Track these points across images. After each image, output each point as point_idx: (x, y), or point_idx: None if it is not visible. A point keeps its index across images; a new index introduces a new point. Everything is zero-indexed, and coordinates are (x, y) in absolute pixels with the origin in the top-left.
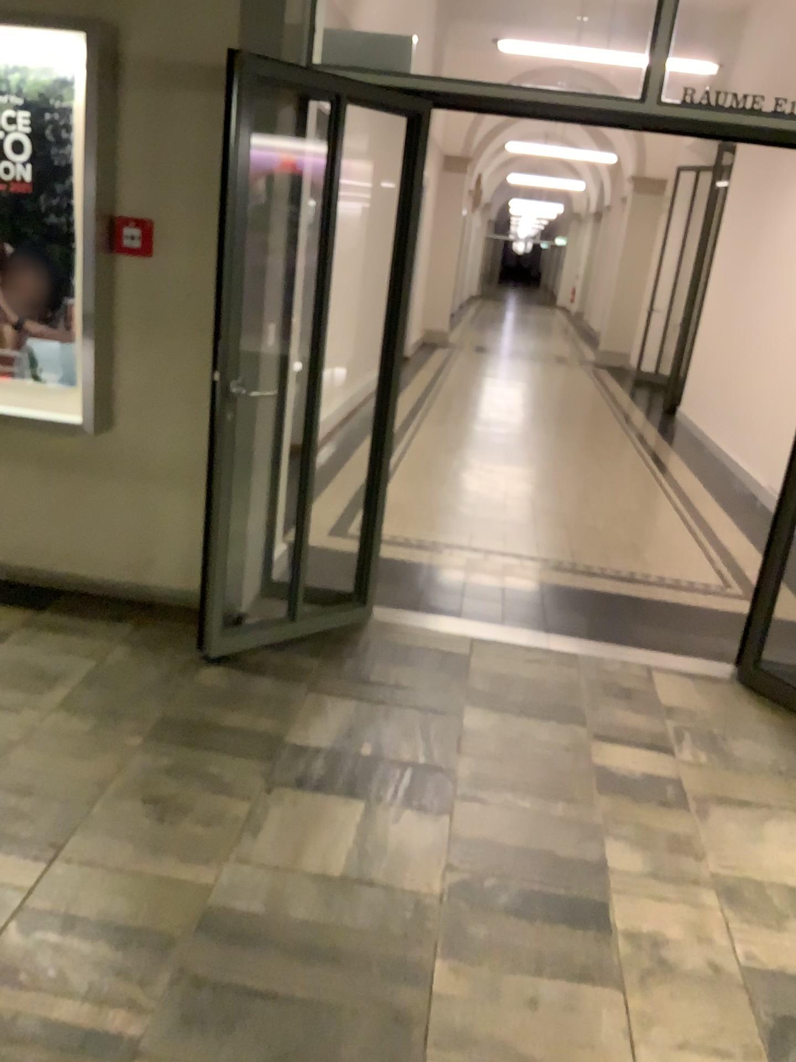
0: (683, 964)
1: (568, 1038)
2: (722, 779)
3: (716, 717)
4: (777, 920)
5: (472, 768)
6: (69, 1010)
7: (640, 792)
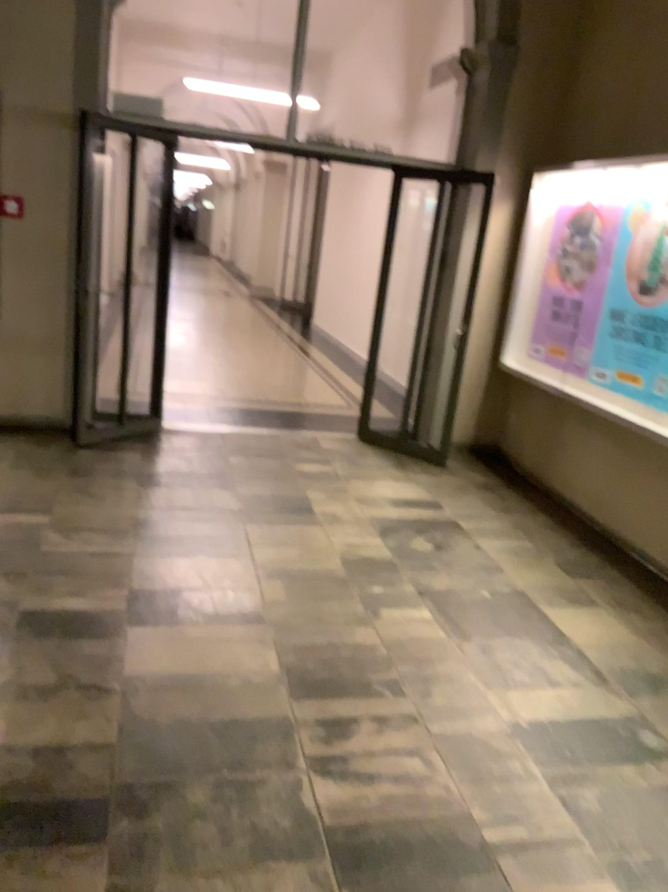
0: (345, 519)
1: (303, 538)
2: (356, 470)
3: (351, 451)
4: (382, 507)
5: (239, 475)
6: (97, 547)
7: (320, 477)
